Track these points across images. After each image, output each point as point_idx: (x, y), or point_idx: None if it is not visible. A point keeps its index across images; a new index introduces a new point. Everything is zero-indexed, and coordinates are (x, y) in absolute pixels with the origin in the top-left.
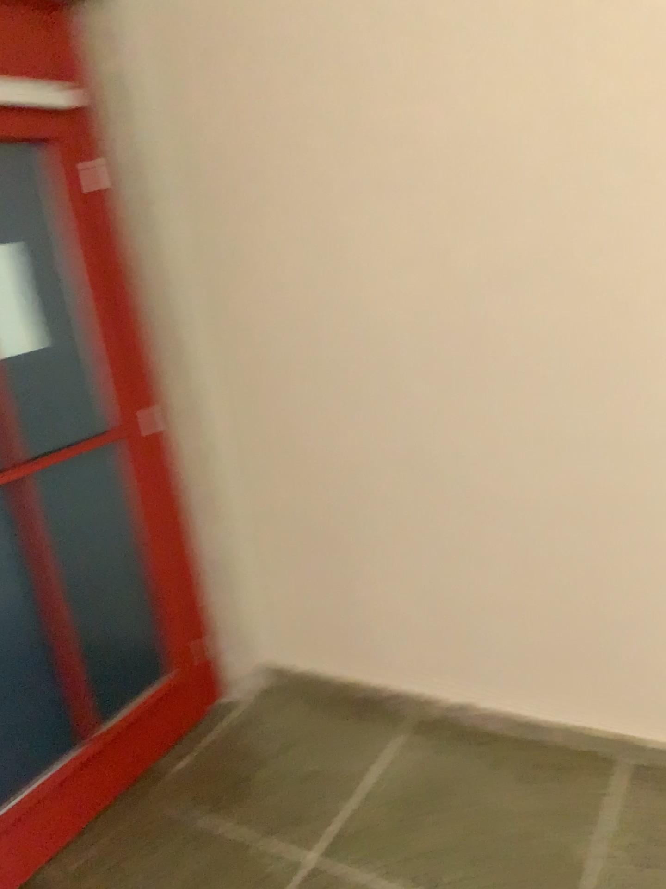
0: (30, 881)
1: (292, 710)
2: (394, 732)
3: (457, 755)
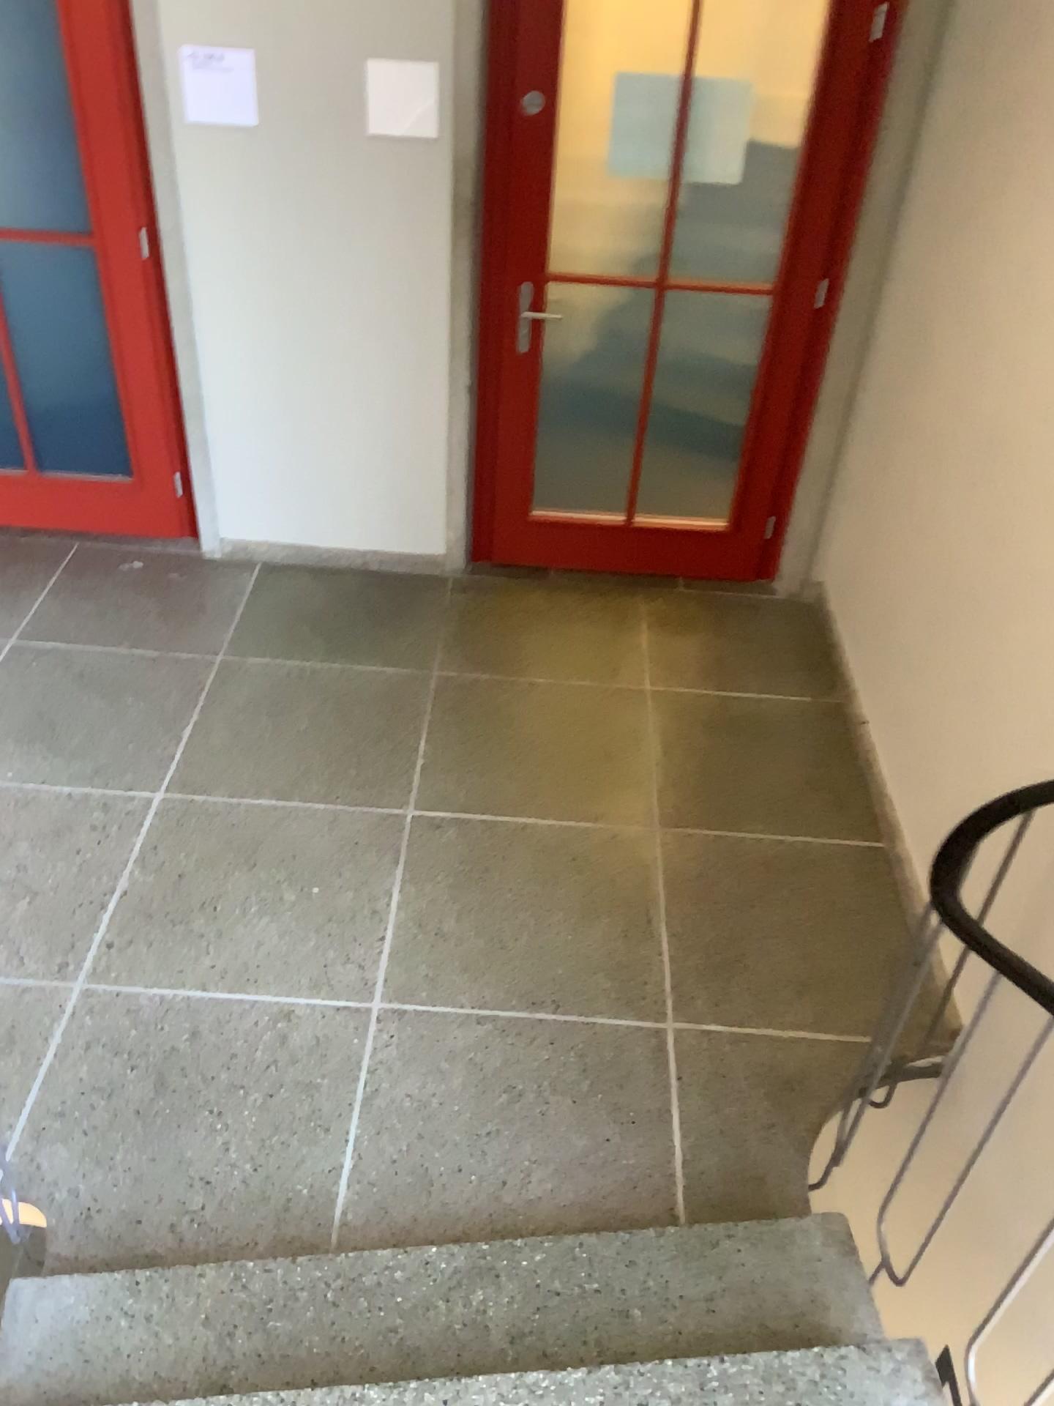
0: (542, 565)
1: (789, 626)
2: (813, 695)
3: (812, 737)
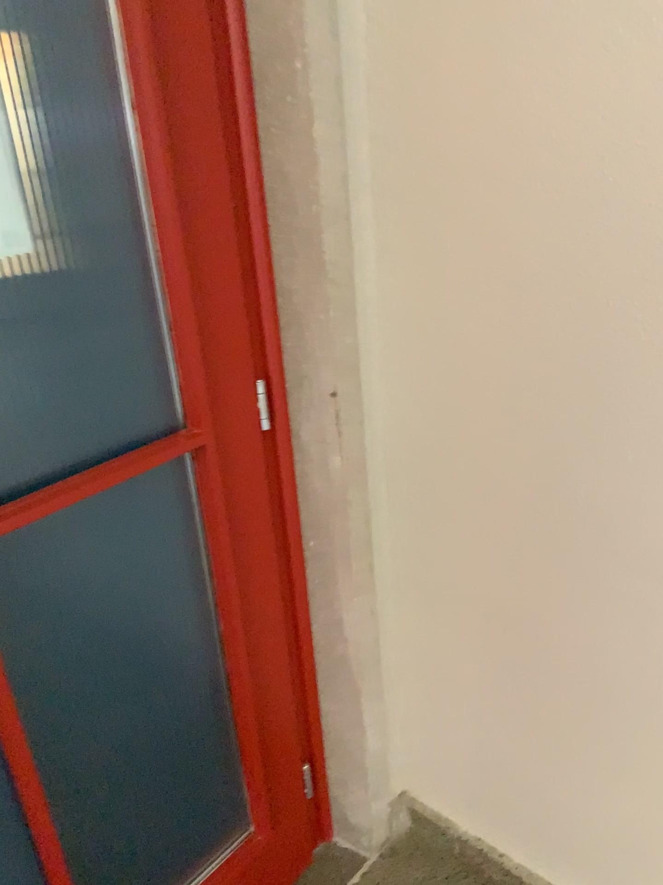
0: None
1: None
2: None
3: None
